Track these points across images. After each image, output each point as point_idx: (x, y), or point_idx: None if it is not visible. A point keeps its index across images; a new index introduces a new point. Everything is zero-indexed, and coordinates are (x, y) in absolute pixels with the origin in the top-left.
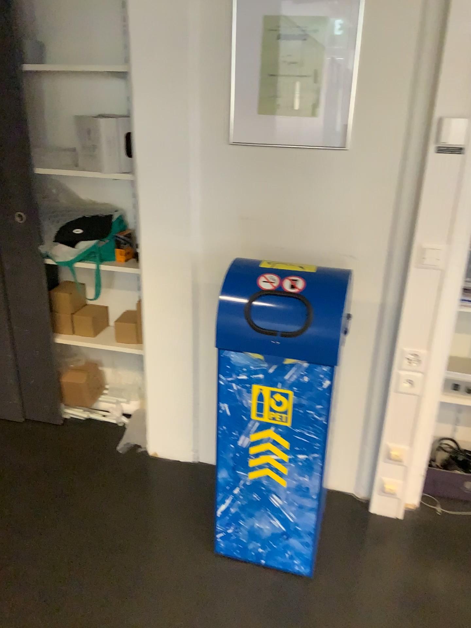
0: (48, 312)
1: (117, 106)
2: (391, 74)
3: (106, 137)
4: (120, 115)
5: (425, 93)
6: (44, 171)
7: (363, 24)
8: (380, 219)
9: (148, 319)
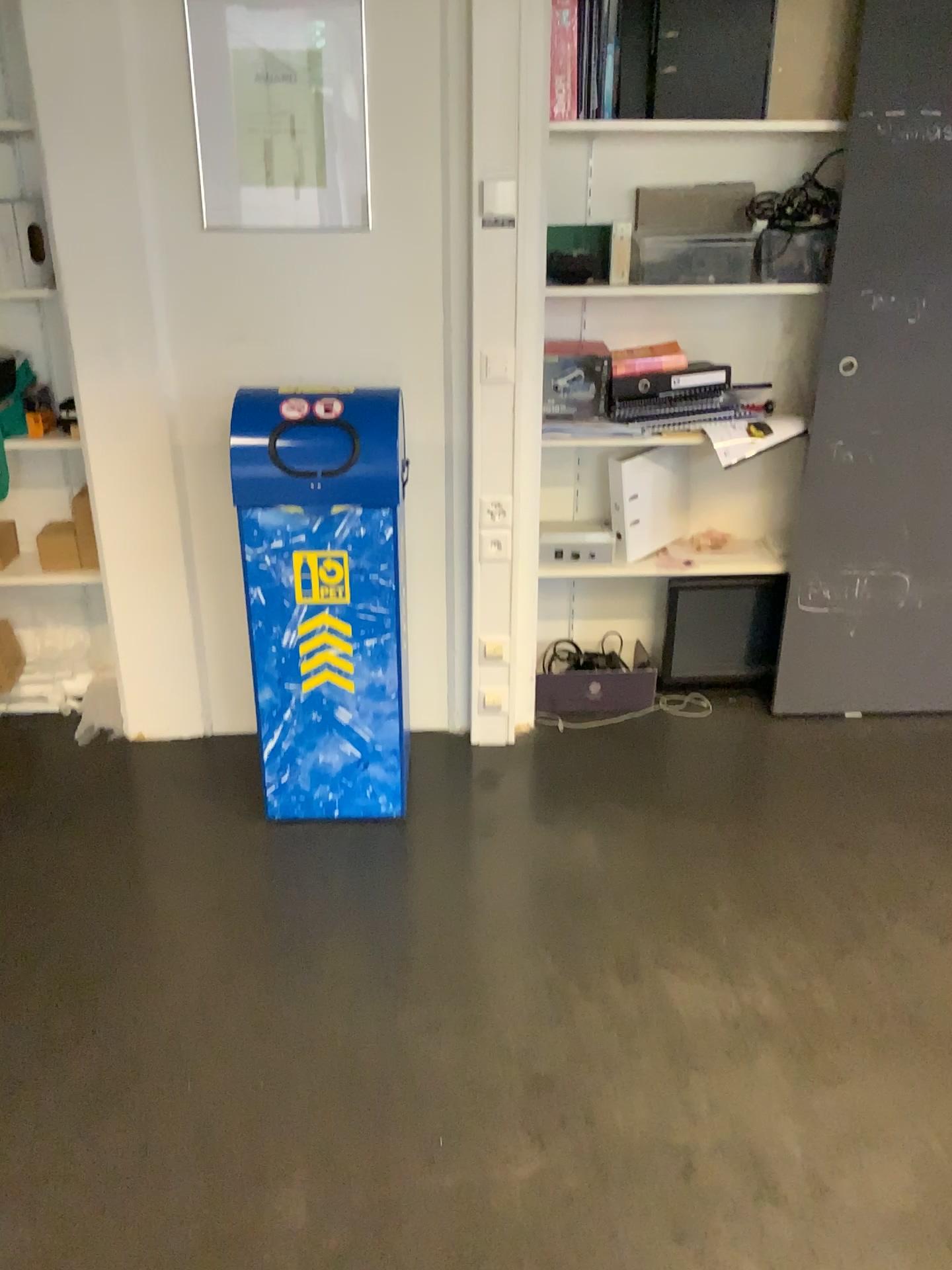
0: None
1: None
2: (413, 127)
3: None
4: (6, 197)
5: (458, 151)
6: None
7: (368, 62)
8: (426, 324)
9: (105, 512)
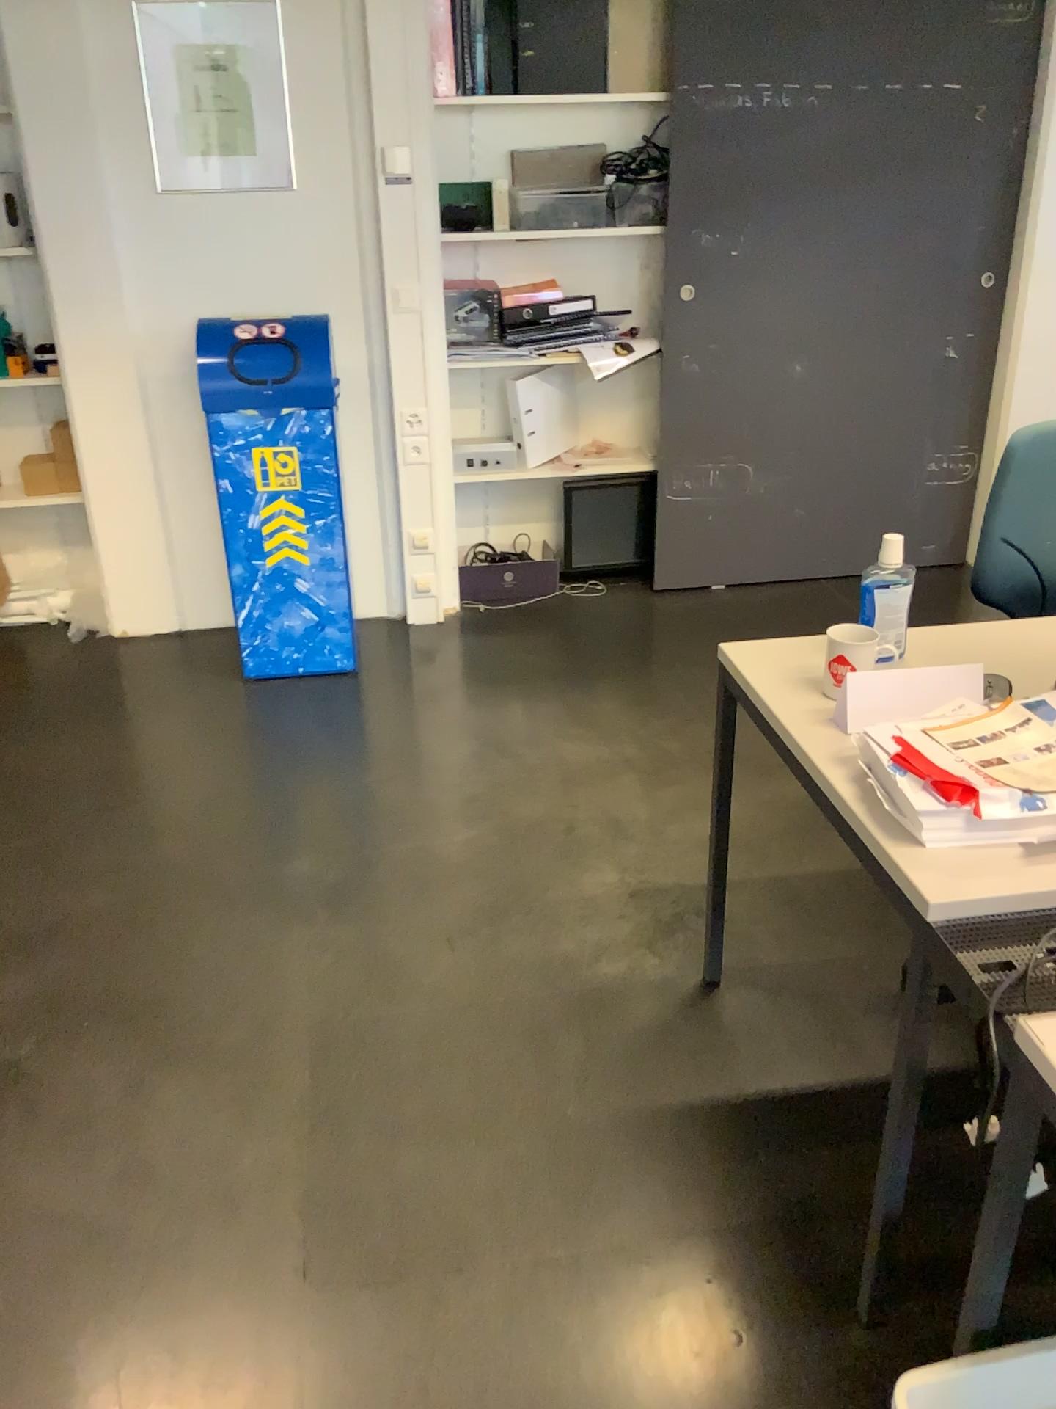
0: None
1: None
2: (325, 106)
3: None
4: None
5: (362, 124)
6: None
7: (285, 55)
8: (346, 267)
9: (86, 437)
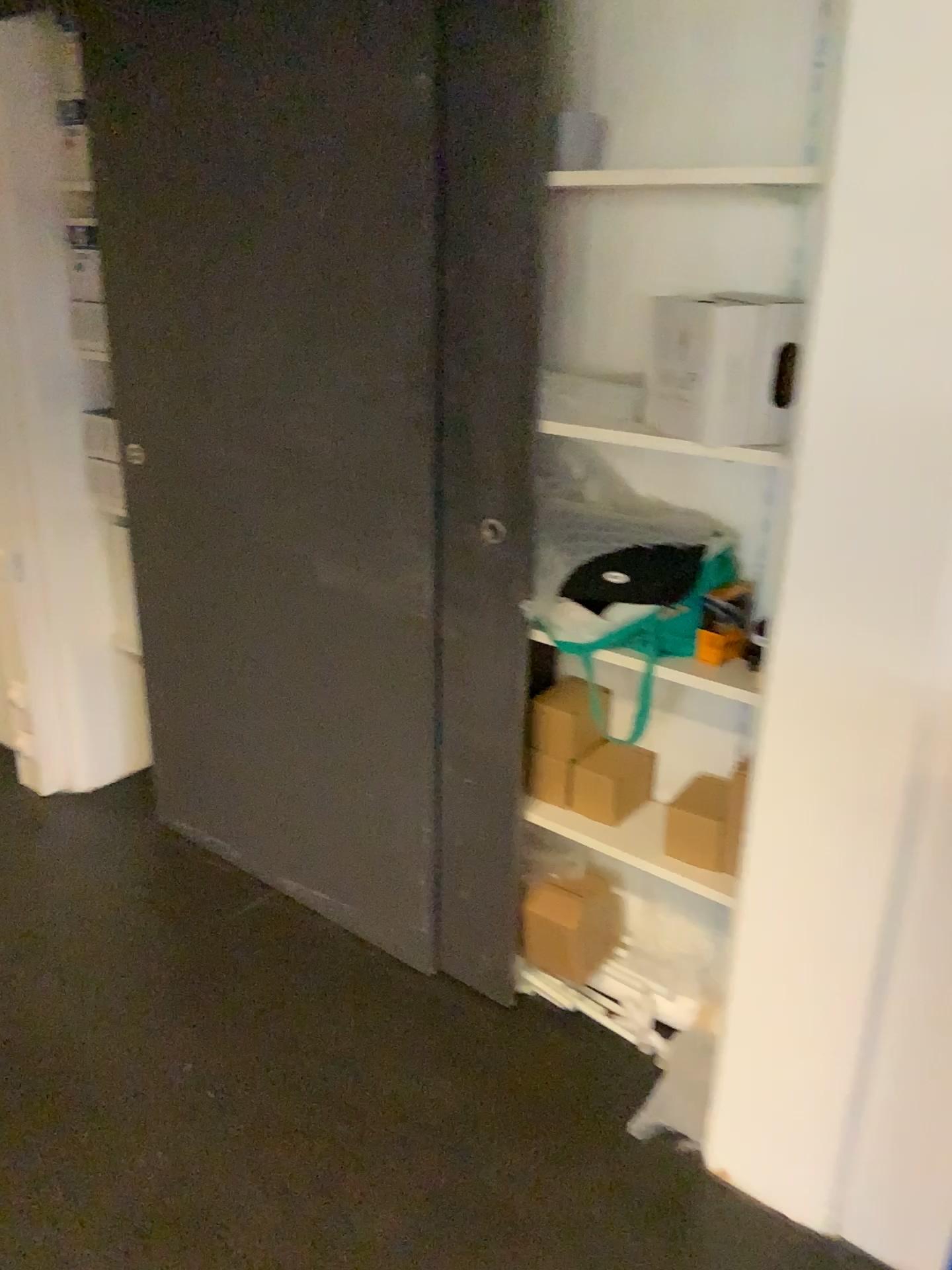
0: (520, 745)
1: (761, 272)
2: None
3: (723, 352)
4: (767, 296)
5: None
6: (562, 426)
7: None
8: None
9: (762, 833)
